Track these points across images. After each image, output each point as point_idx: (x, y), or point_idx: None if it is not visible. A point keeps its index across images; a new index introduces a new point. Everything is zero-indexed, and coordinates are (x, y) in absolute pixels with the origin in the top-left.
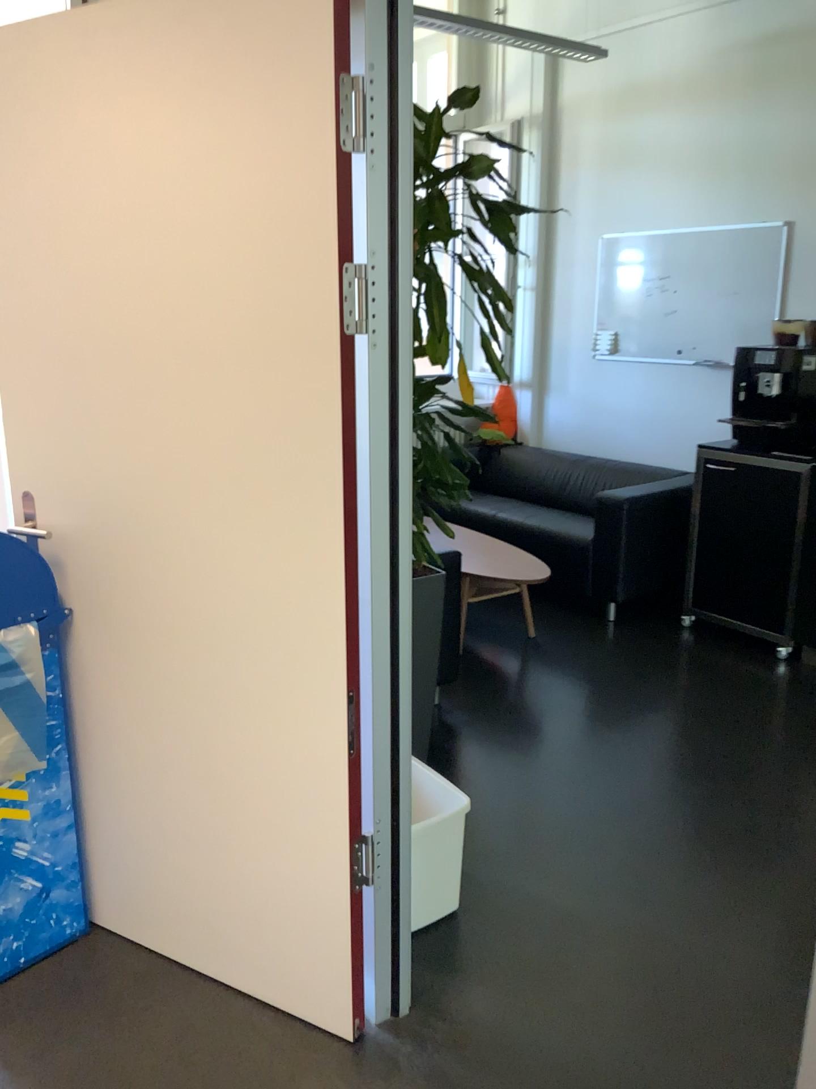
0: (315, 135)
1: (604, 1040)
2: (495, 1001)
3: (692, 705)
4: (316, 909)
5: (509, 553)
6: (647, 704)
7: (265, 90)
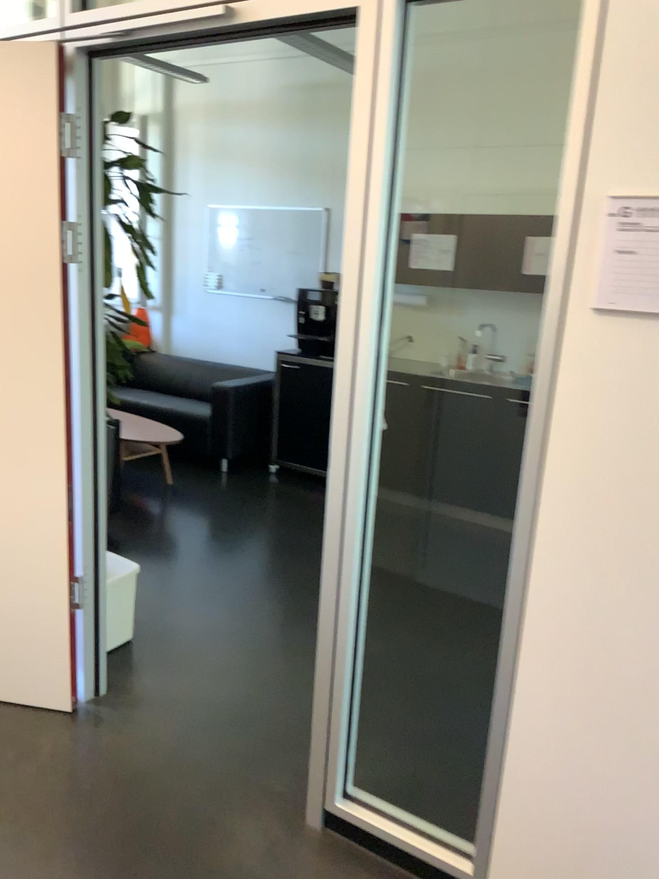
0: (46, 144)
1: (225, 685)
2: (159, 677)
3: (275, 517)
4: (43, 627)
5: (151, 424)
6: (247, 518)
7: (12, 113)
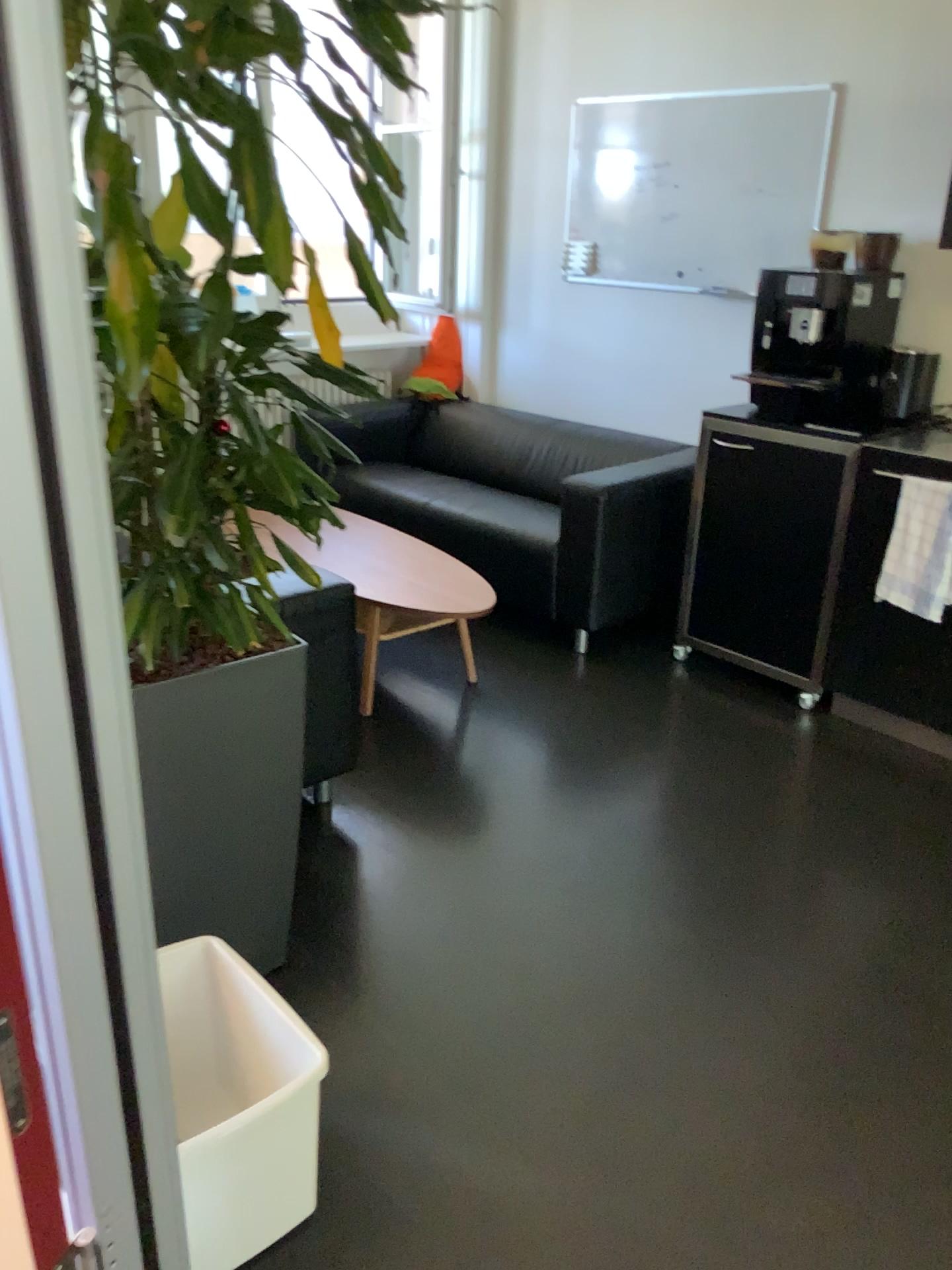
0: None
1: None
2: None
3: (687, 789)
4: None
5: (438, 565)
6: (626, 790)
7: None
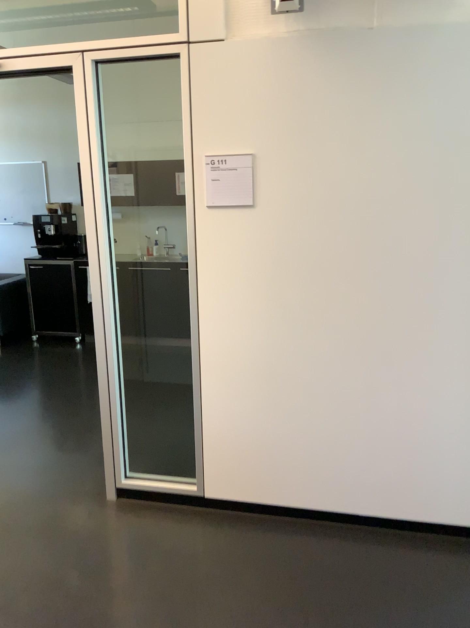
0: None
1: (40, 453)
2: None
3: (45, 364)
4: None
5: None
6: (26, 369)
7: None
